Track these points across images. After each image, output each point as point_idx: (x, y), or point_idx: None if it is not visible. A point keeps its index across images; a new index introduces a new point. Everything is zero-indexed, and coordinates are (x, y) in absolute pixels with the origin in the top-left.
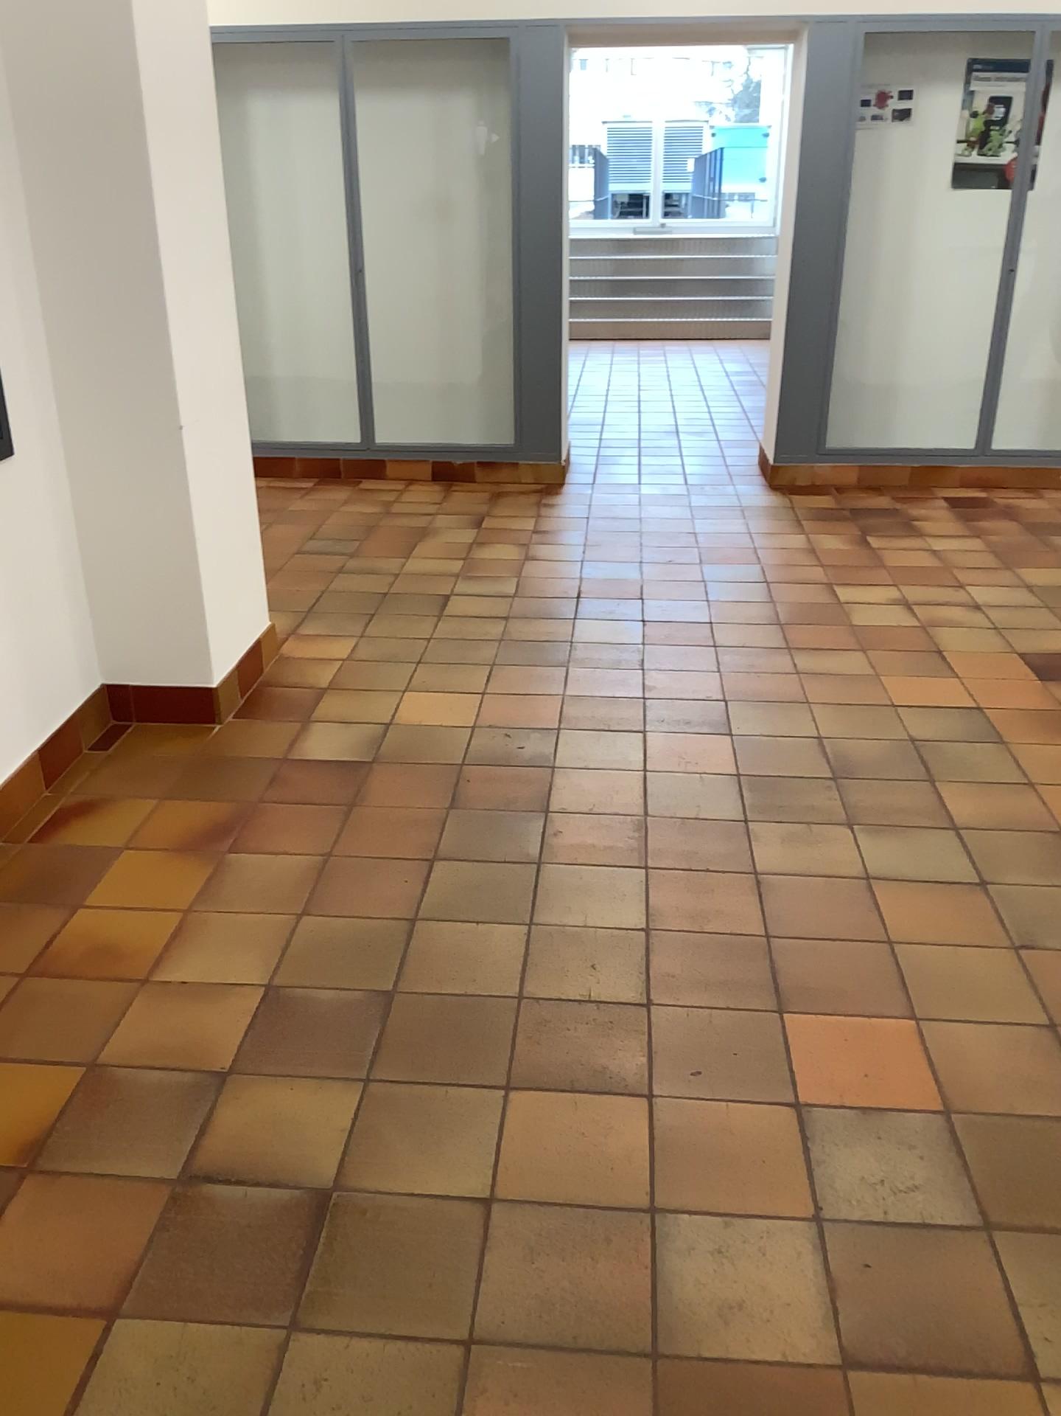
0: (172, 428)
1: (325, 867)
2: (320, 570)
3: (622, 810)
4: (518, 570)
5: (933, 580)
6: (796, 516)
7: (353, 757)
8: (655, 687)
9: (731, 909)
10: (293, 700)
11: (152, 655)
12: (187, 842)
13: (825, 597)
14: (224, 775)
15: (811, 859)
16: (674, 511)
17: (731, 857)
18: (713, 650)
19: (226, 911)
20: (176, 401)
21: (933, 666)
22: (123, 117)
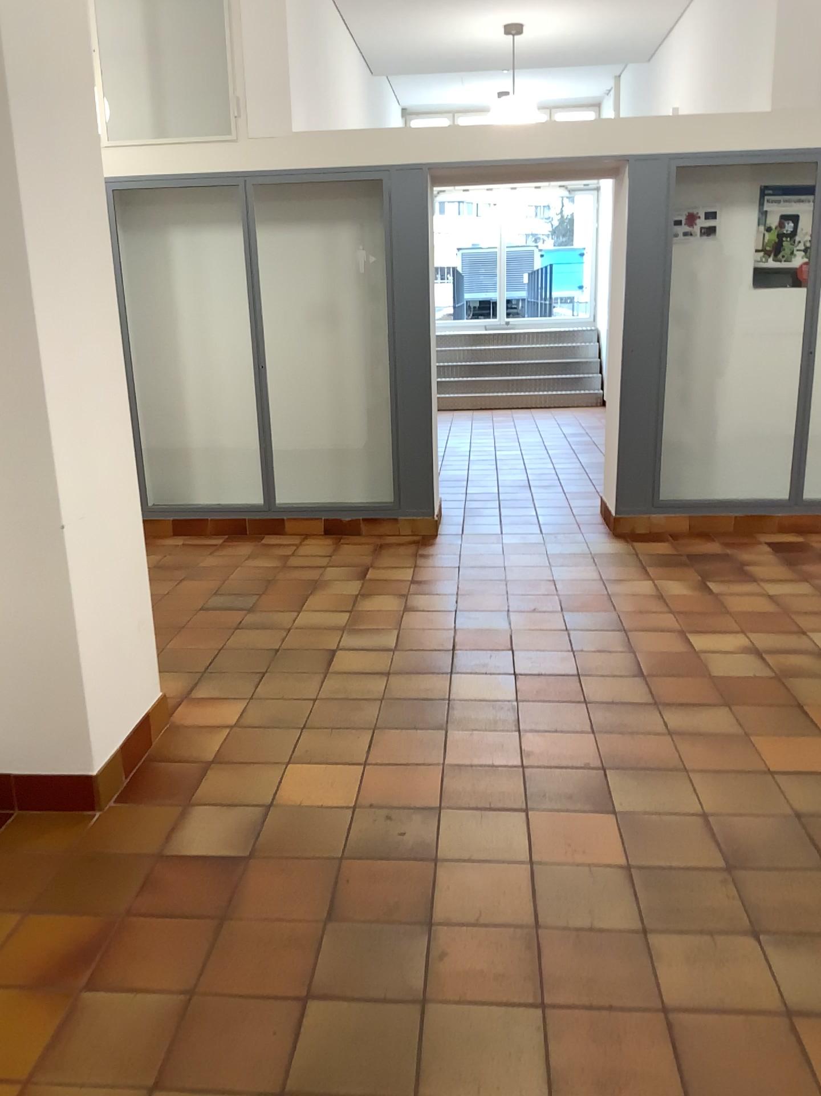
0: (53, 525)
1: (187, 1010)
2: (218, 629)
3: (509, 918)
4: (398, 624)
5: (777, 627)
6: (642, 564)
7: (230, 851)
8: (532, 754)
9: (643, 1069)
10: (177, 777)
11: (33, 743)
12: (41, 976)
13: (680, 645)
14: (94, 878)
15: (723, 987)
16: (535, 560)
17: (634, 987)
18: (584, 708)
19: (67, 1085)
20: (58, 499)
21: (797, 722)
22: (4, 237)
